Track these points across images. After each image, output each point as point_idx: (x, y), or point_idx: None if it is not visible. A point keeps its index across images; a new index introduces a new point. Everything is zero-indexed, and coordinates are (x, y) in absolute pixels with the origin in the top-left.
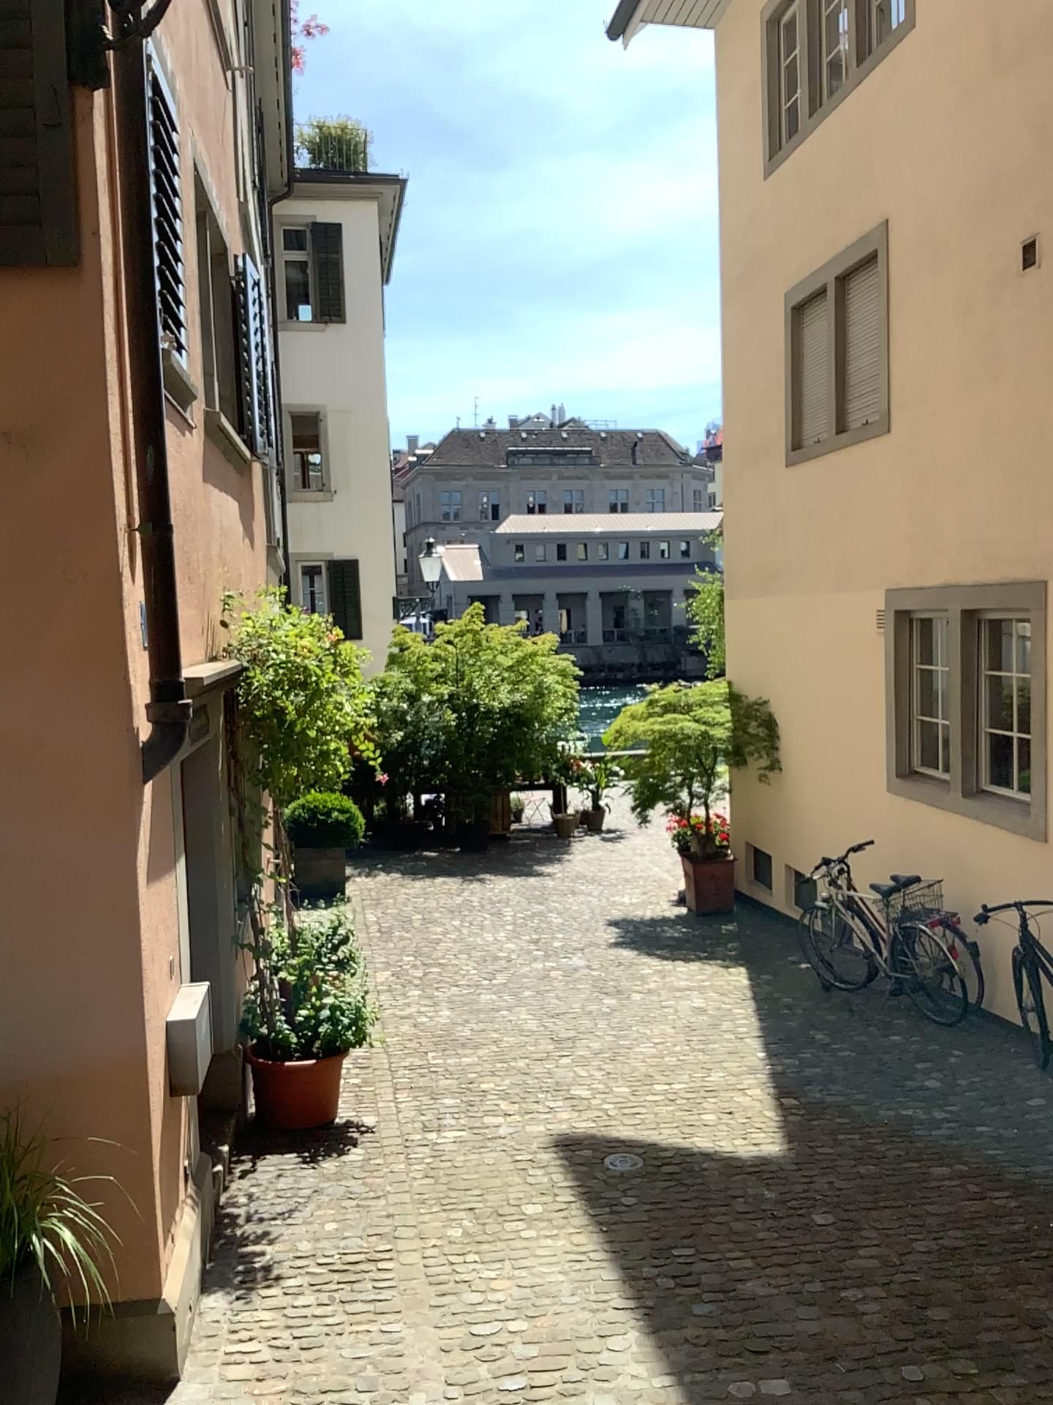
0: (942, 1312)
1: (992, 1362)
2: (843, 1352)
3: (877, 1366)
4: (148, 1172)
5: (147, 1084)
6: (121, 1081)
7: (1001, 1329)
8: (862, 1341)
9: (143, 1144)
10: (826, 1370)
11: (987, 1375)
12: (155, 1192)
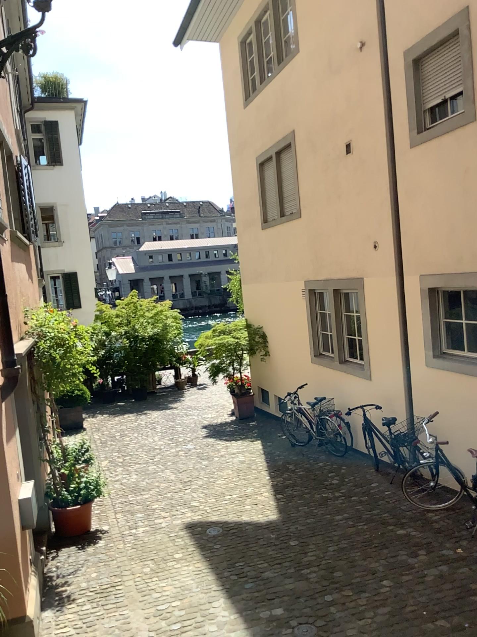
0: (339, 573)
1: (357, 589)
2: (302, 593)
3: (315, 597)
4: (17, 563)
5: (14, 527)
6: (2, 527)
7: (360, 576)
8: (309, 588)
9: (13, 552)
10: (296, 601)
11: (355, 594)
12: (20, 571)
